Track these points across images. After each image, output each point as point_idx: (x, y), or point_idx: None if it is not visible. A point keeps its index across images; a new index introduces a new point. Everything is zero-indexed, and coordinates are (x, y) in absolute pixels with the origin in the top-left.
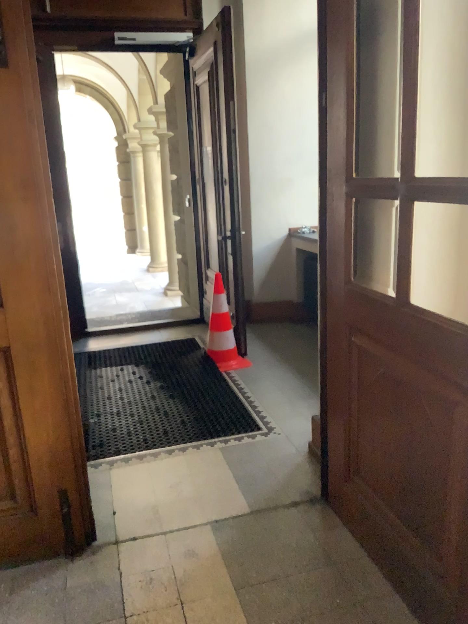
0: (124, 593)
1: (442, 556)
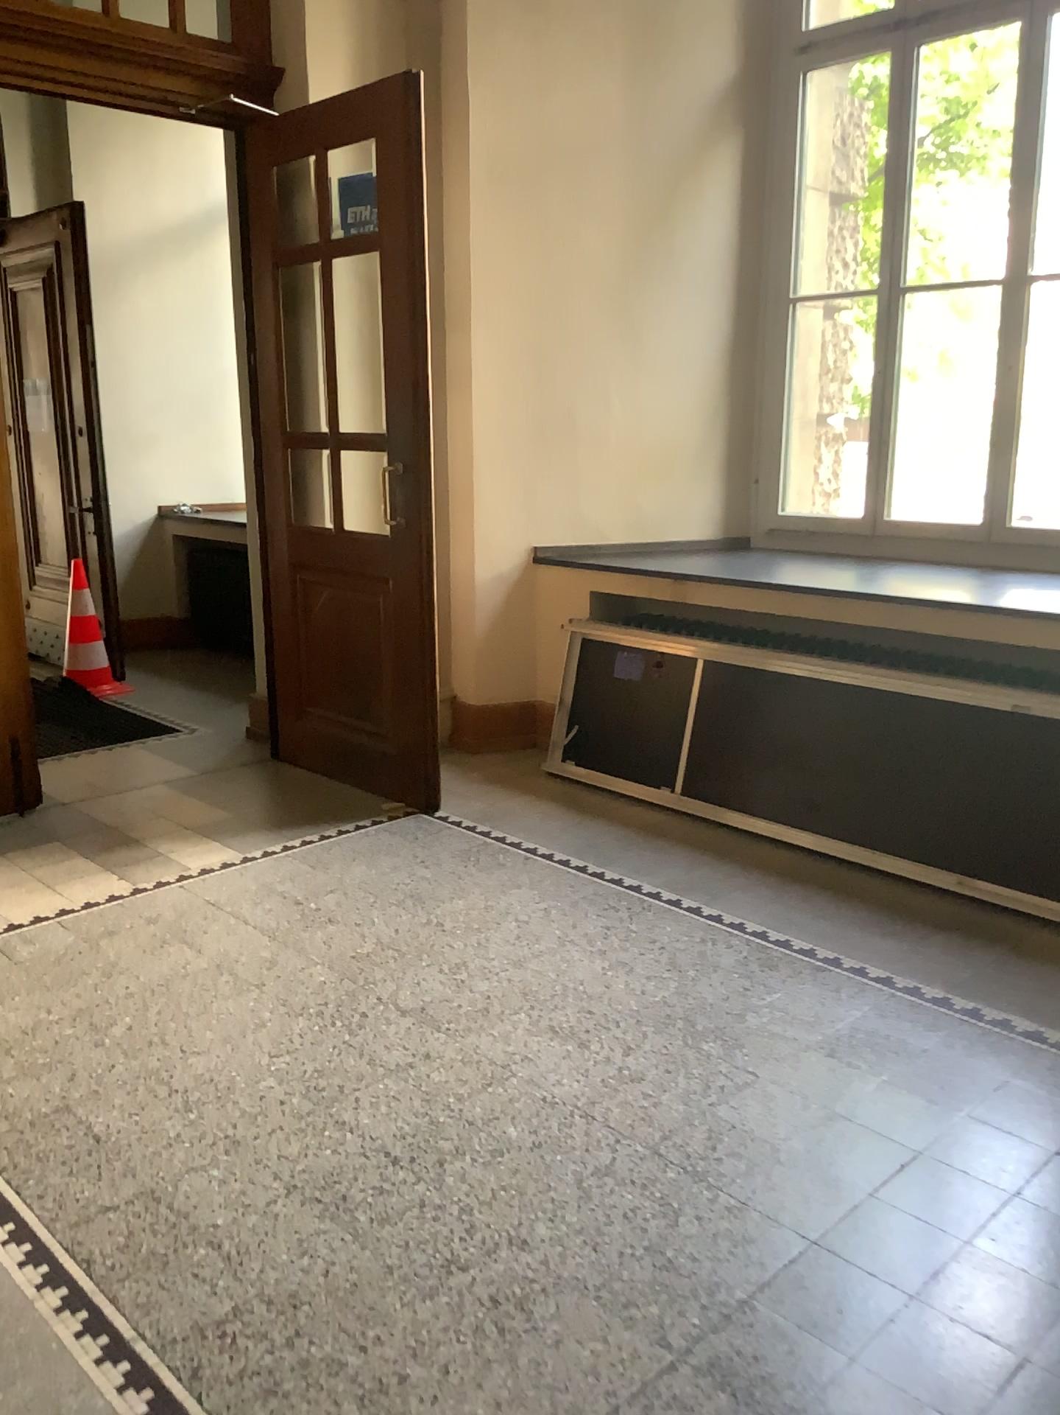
0: (99, 817)
1: (381, 714)
